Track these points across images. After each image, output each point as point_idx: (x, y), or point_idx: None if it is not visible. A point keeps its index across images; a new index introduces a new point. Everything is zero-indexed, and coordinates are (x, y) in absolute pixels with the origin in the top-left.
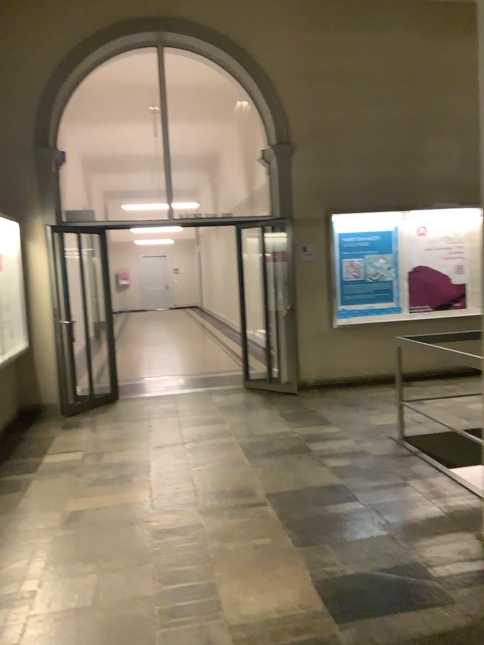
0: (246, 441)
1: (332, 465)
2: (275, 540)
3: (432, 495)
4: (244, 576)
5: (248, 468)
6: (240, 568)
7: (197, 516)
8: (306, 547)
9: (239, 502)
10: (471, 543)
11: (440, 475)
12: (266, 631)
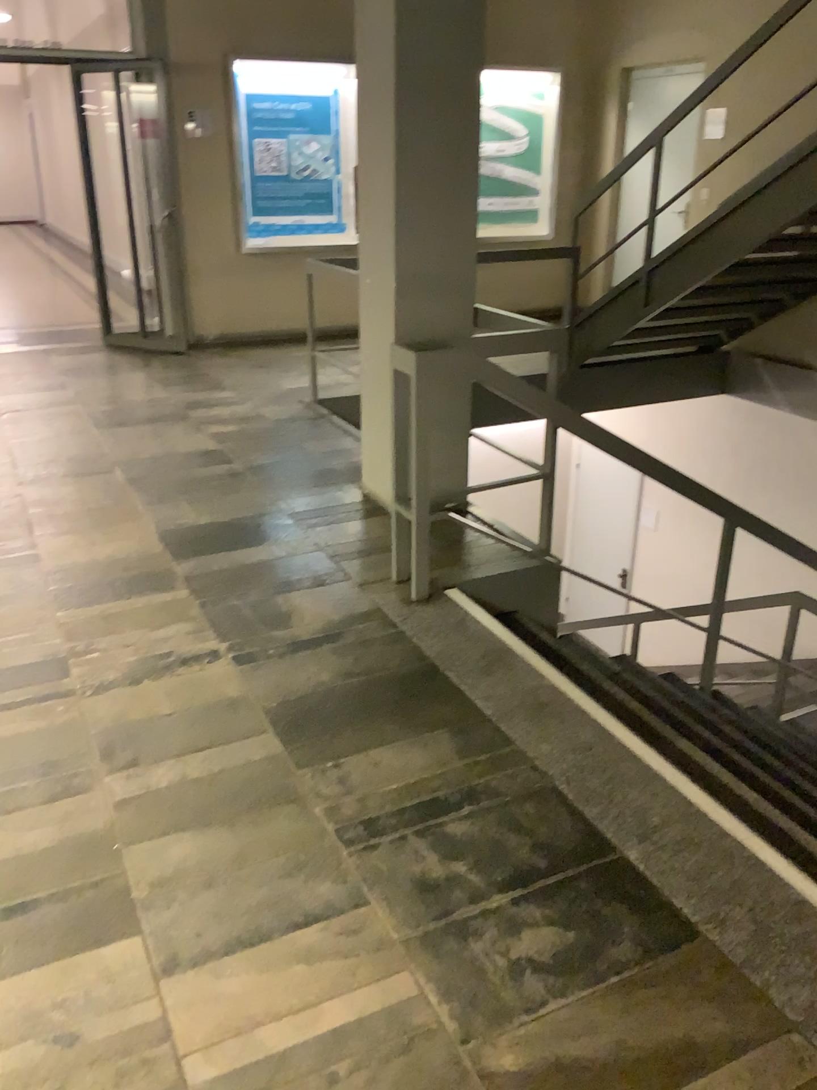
0: (98, 407)
1: (212, 429)
2: (118, 500)
3: (327, 453)
4: (73, 532)
5: (96, 436)
6: (69, 526)
7: (17, 485)
8: (156, 505)
9: (76, 470)
10: (349, 490)
11: (344, 434)
12: (92, 571)
